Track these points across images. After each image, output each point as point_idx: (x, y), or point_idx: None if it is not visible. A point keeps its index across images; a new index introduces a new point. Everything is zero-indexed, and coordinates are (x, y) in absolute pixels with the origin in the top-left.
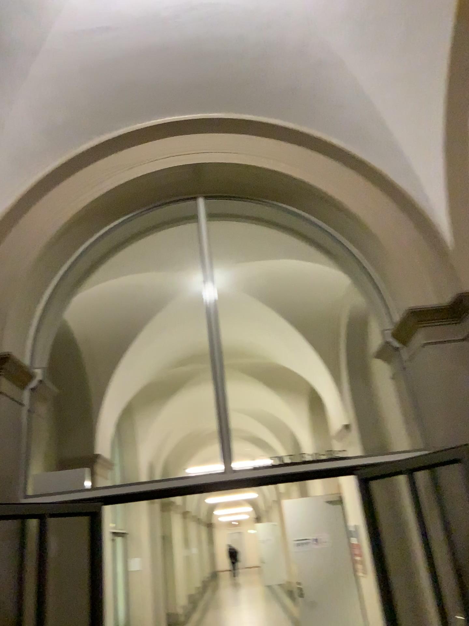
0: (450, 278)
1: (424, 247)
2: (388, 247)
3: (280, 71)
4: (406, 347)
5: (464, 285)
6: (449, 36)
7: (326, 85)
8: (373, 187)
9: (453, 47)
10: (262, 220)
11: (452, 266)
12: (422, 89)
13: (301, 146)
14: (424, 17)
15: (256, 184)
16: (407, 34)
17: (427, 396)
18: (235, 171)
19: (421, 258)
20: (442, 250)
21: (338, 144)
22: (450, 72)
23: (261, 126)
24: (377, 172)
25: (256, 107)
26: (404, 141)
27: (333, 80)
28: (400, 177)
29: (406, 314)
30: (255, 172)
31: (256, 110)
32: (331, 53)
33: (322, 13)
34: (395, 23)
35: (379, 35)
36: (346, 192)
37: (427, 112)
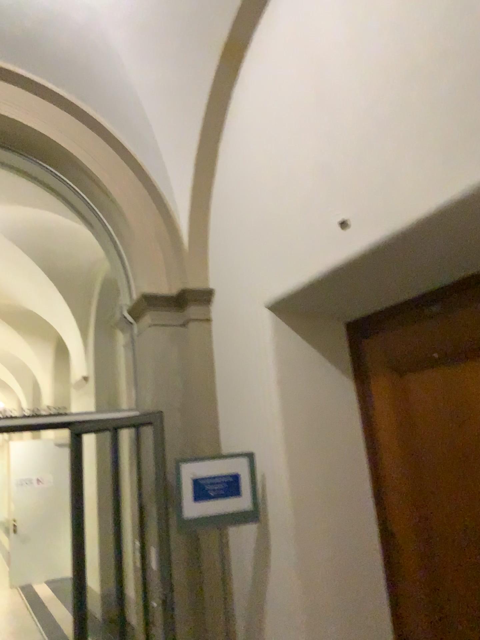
0: (182, 274)
1: (167, 242)
2: (138, 234)
3: (64, 44)
4: (137, 323)
5: (190, 282)
6: (215, 72)
7: (106, 74)
8: (135, 177)
9: (217, 82)
10: (27, 174)
11: (185, 264)
12: (187, 108)
13: (75, 119)
14: (198, 48)
15: (24, 141)
16: (182, 57)
17: (145, 368)
18: (3, 123)
19: (162, 251)
20: (180, 248)
21: (111, 128)
22: (211, 102)
23: (37, 87)
24: (140, 165)
25: (35, 67)
26: (166, 147)
27: (113, 72)
28: (159, 176)
29: (142, 296)
30: (24, 130)
31: (34, 70)
32: (114, 48)
33: (110, 9)
34: (174, 45)
35: (158, 49)
36: (109, 175)
37: (188, 129)
